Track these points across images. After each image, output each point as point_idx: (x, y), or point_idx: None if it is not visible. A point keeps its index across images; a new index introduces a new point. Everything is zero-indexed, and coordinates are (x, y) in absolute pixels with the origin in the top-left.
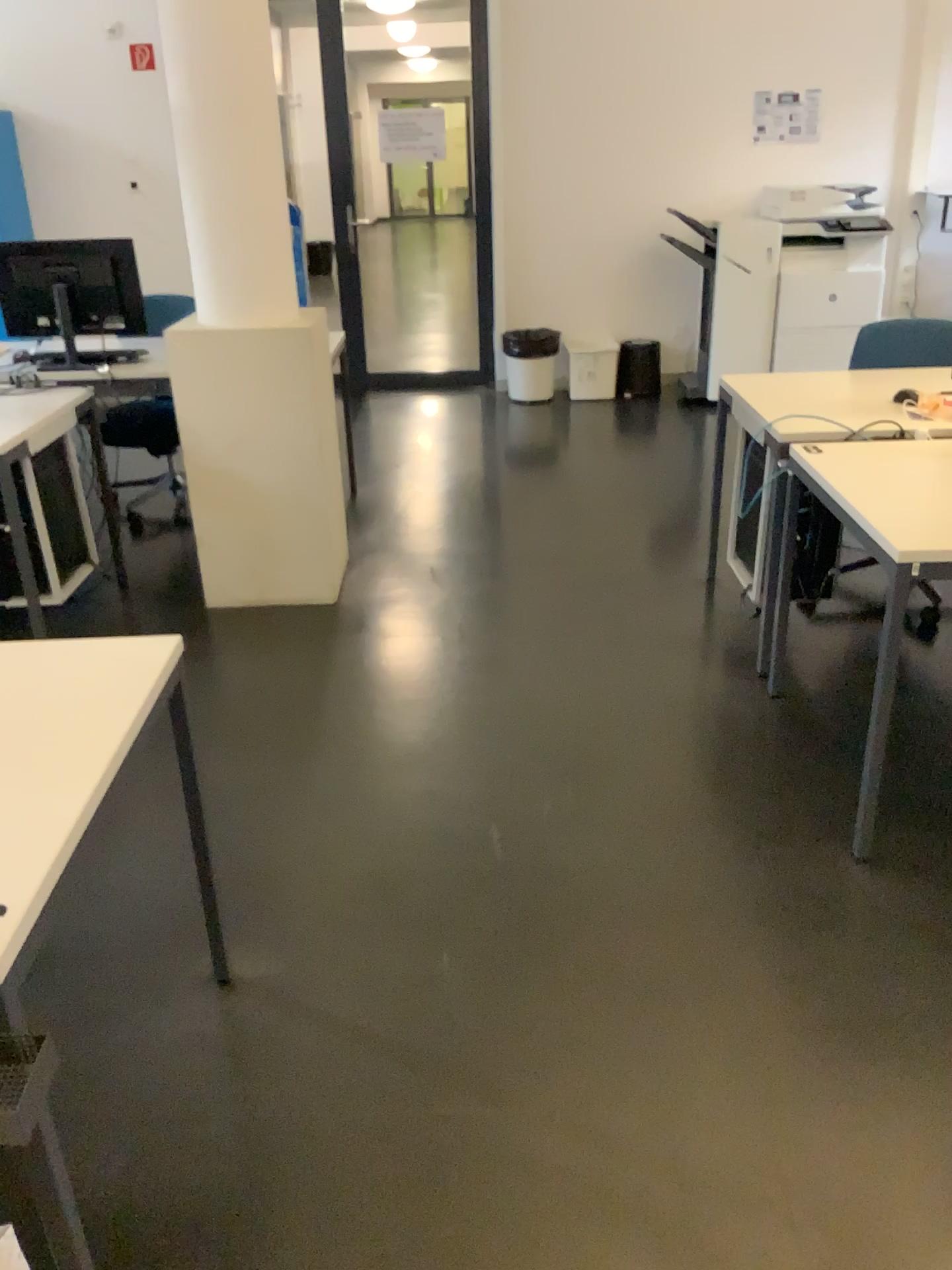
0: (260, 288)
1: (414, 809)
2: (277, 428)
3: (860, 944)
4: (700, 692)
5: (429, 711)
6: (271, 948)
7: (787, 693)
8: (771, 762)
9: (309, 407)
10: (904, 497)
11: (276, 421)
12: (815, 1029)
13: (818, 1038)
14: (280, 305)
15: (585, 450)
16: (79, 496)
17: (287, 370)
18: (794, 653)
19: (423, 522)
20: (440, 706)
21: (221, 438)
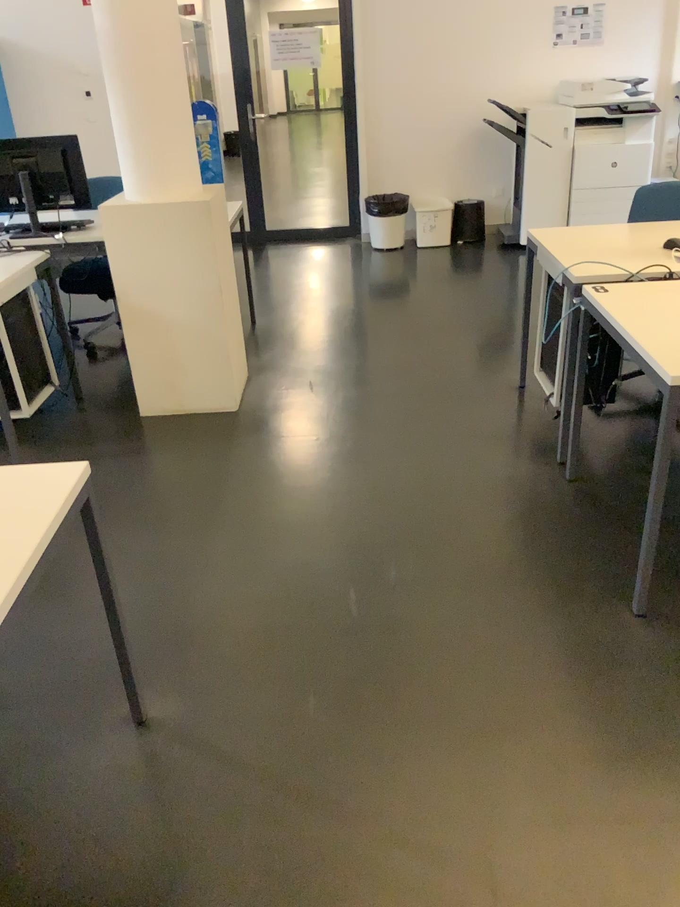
0: (171, 170)
1: (291, 576)
2: (188, 278)
3: (638, 687)
4: (513, 478)
5: (305, 496)
6: (178, 693)
7: (580, 477)
8: (567, 534)
9: (211, 262)
10: (674, 329)
11: (186, 273)
12: (603, 760)
13: (605, 768)
14: (187, 183)
15: (427, 286)
16: (40, 334)
17: (194, 233)
18: (585, 445)
19: (305, 345)
20: (314, 492)
21: (146, 287)
